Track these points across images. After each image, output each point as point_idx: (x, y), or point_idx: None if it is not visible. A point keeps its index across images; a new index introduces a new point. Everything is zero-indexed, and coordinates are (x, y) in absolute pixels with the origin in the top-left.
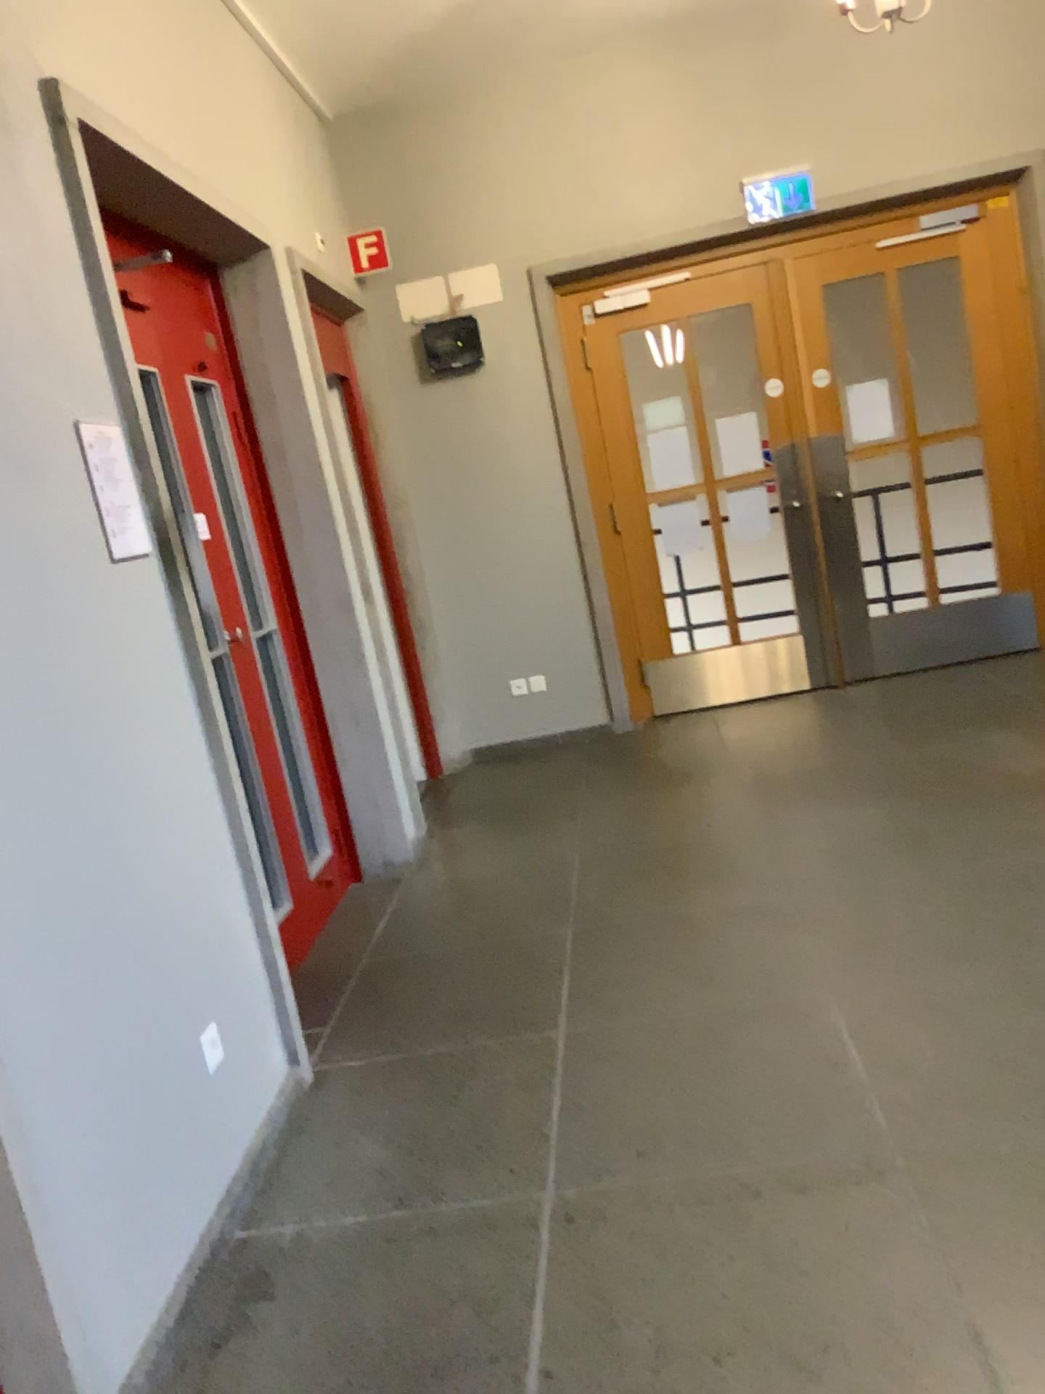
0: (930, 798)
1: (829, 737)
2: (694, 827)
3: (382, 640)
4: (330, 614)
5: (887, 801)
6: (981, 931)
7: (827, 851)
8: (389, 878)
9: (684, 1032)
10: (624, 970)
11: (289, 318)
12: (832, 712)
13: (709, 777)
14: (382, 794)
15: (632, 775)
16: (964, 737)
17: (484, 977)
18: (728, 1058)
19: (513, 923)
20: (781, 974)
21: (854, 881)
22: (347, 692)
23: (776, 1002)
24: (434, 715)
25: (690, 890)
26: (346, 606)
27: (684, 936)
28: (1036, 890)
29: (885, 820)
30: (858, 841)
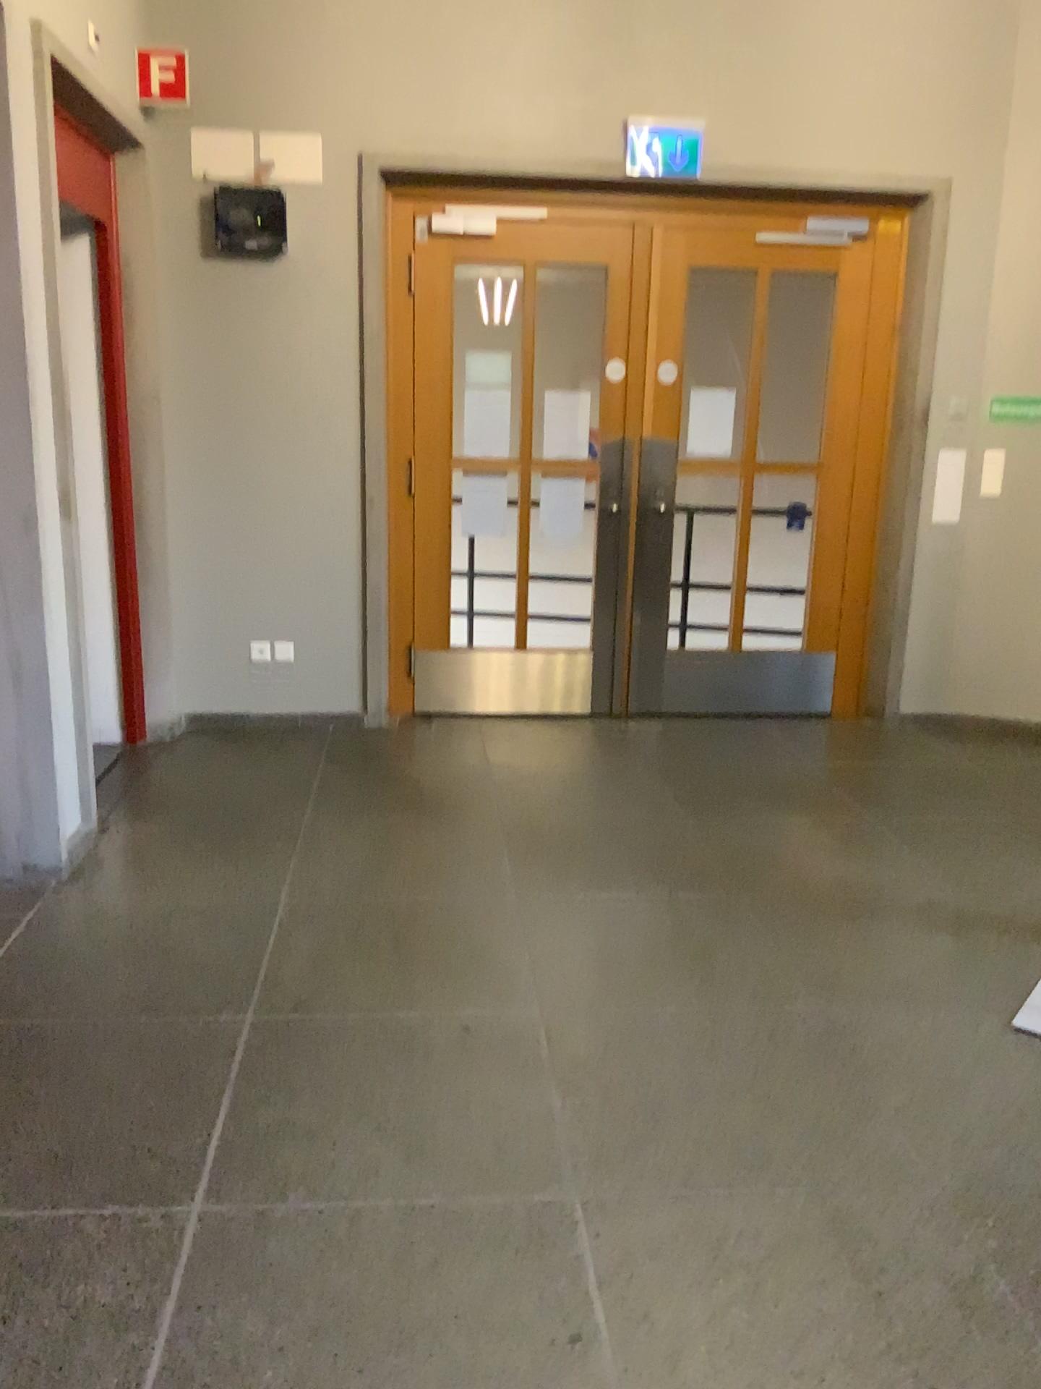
0: (713, 890)
1: (605, 781)
2: (433, 876)
3: (78, 571)
4: (4, 526)
5: (664, 886)
6: (773, 1118)
7: (590, 947)
8: (26, 886)
9: (367, 1237)
10: (304, 1101)
11: (15, 111)
12: (611, 750)
13: (461, 807)
14: (39, 775)
15: (373, 786)
16: (753, 811)
17: (109, 1078)
18: (422, 1304)
19: (173, 988)
20: (513, 1145)
21: (619, 1001)
22: (10, 633)
23: (502, 1202)
24: (143, 669)
25: (415, 976)
26: (30, 520)
27: (394, 1056)
28: (838, 1059)
29: (660, 912)
30: (628, 938)
